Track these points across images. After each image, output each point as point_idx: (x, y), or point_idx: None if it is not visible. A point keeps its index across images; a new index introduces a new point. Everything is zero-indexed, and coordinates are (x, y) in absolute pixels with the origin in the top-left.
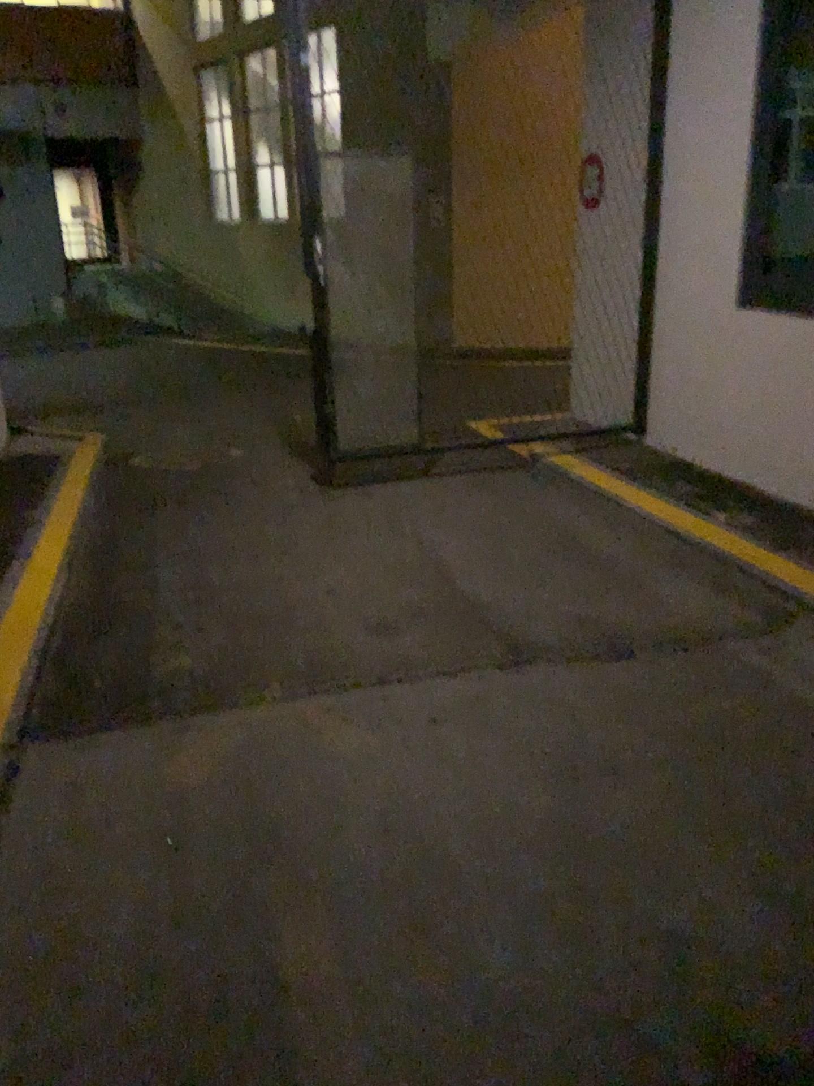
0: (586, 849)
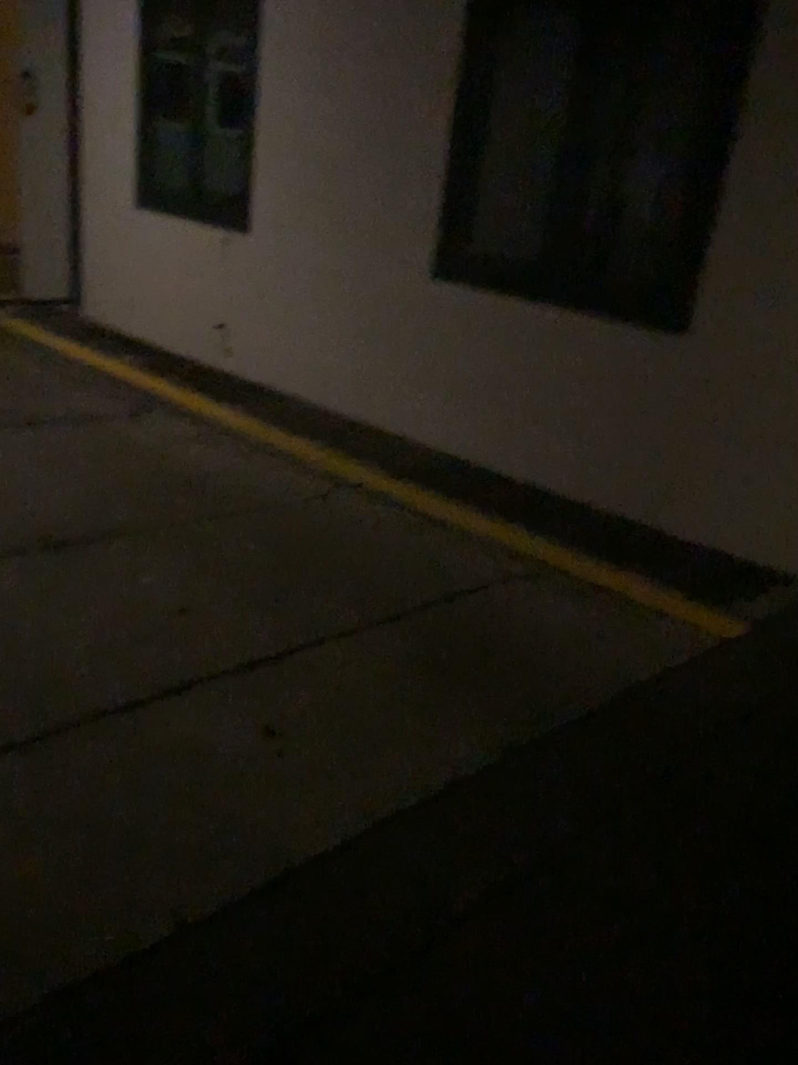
0: None
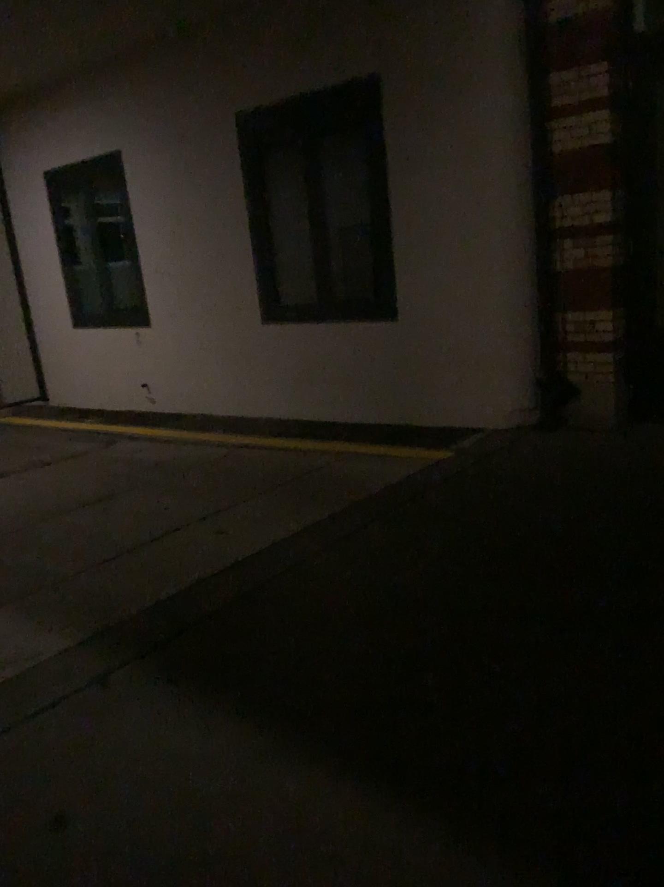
0: (37, 491)
